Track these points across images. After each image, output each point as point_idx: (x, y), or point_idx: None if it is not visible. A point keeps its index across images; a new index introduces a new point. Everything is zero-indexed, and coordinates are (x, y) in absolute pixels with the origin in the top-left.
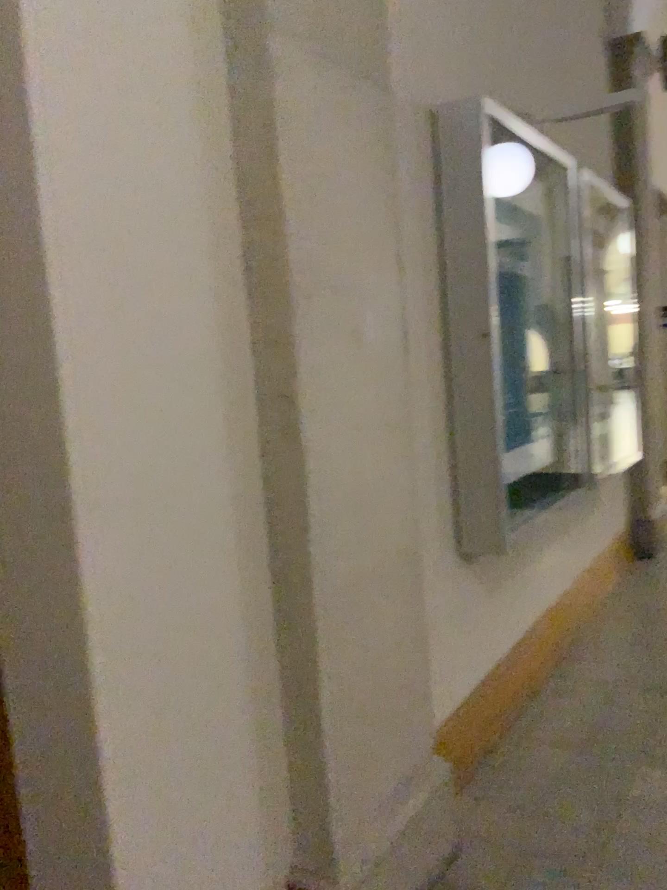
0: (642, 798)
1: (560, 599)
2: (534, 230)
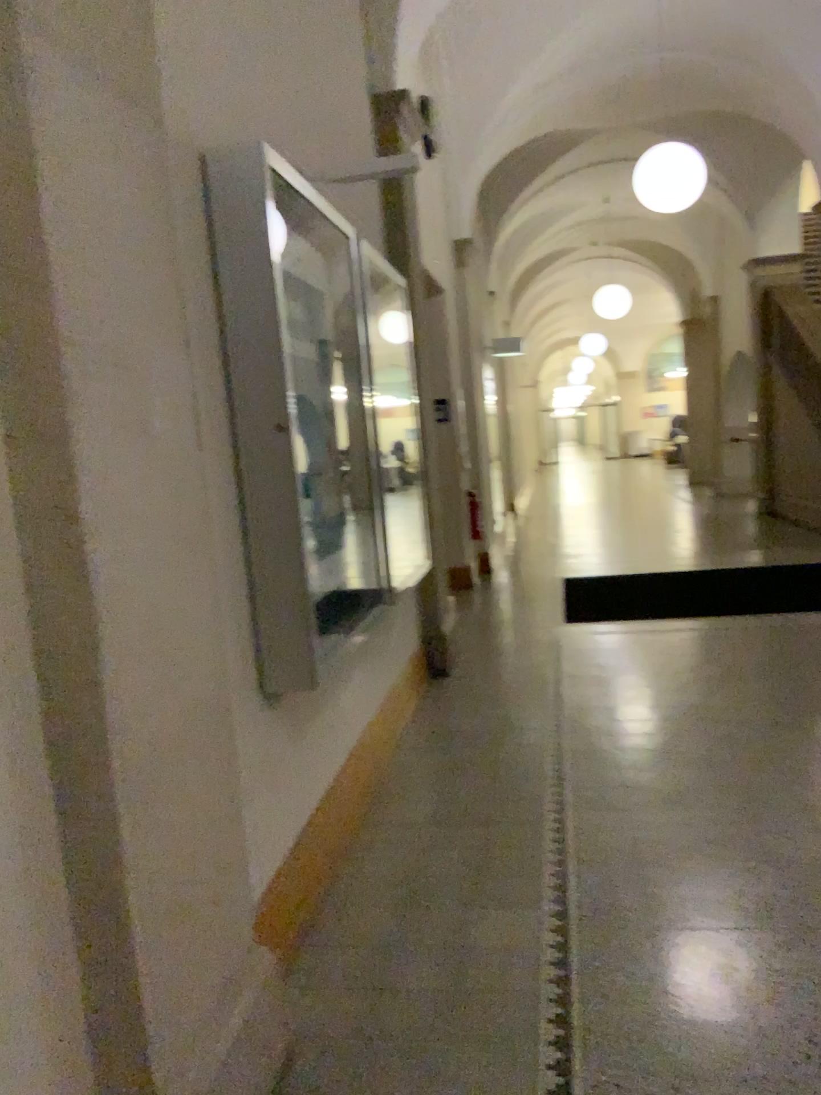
0: (480, 952)
1: (360, 741)
2: (314, 307)
